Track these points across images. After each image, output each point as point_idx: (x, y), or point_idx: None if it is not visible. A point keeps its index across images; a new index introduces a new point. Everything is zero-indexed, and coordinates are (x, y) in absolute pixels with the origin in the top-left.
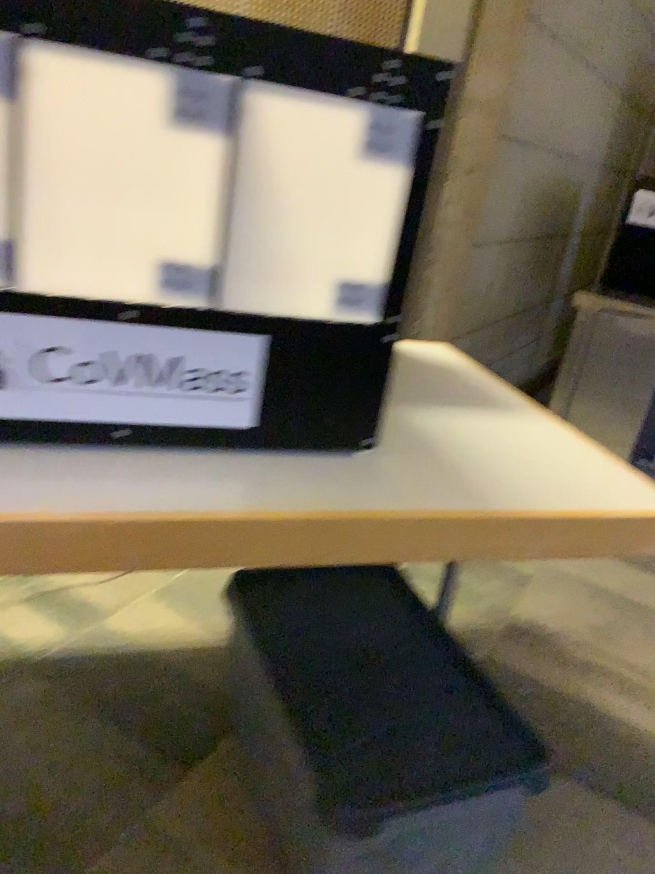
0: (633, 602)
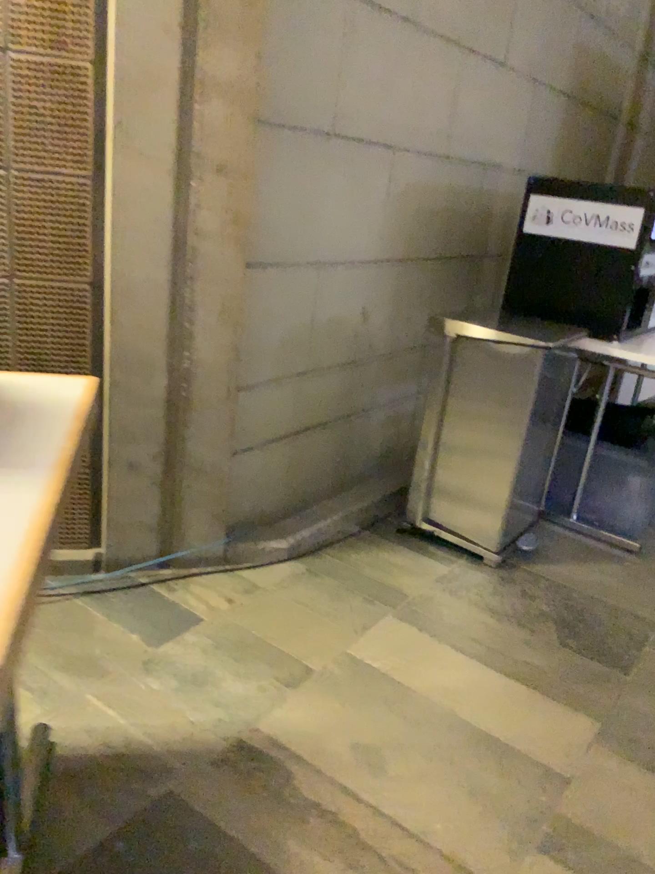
0: (444, 715)
